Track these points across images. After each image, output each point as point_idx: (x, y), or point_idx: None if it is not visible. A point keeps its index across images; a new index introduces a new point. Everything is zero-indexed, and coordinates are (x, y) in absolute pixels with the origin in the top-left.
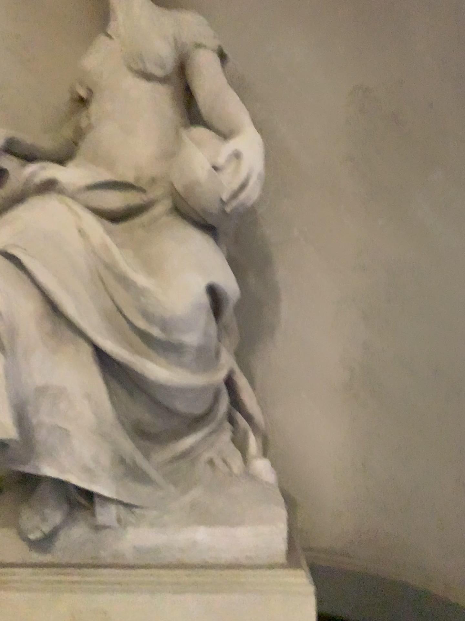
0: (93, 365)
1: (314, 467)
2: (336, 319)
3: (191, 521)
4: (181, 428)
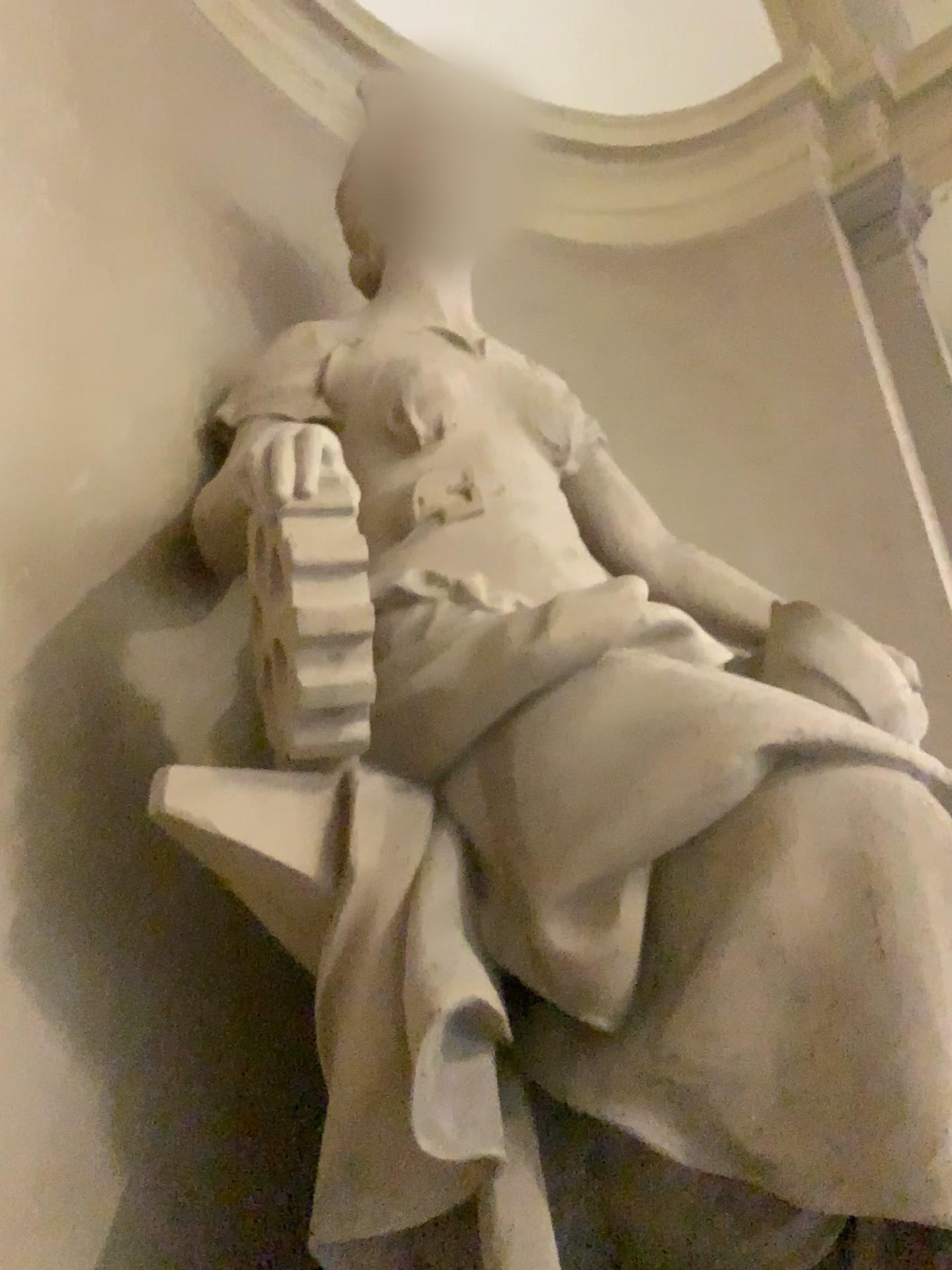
0: None
1: None
2: None
3: None
4: None
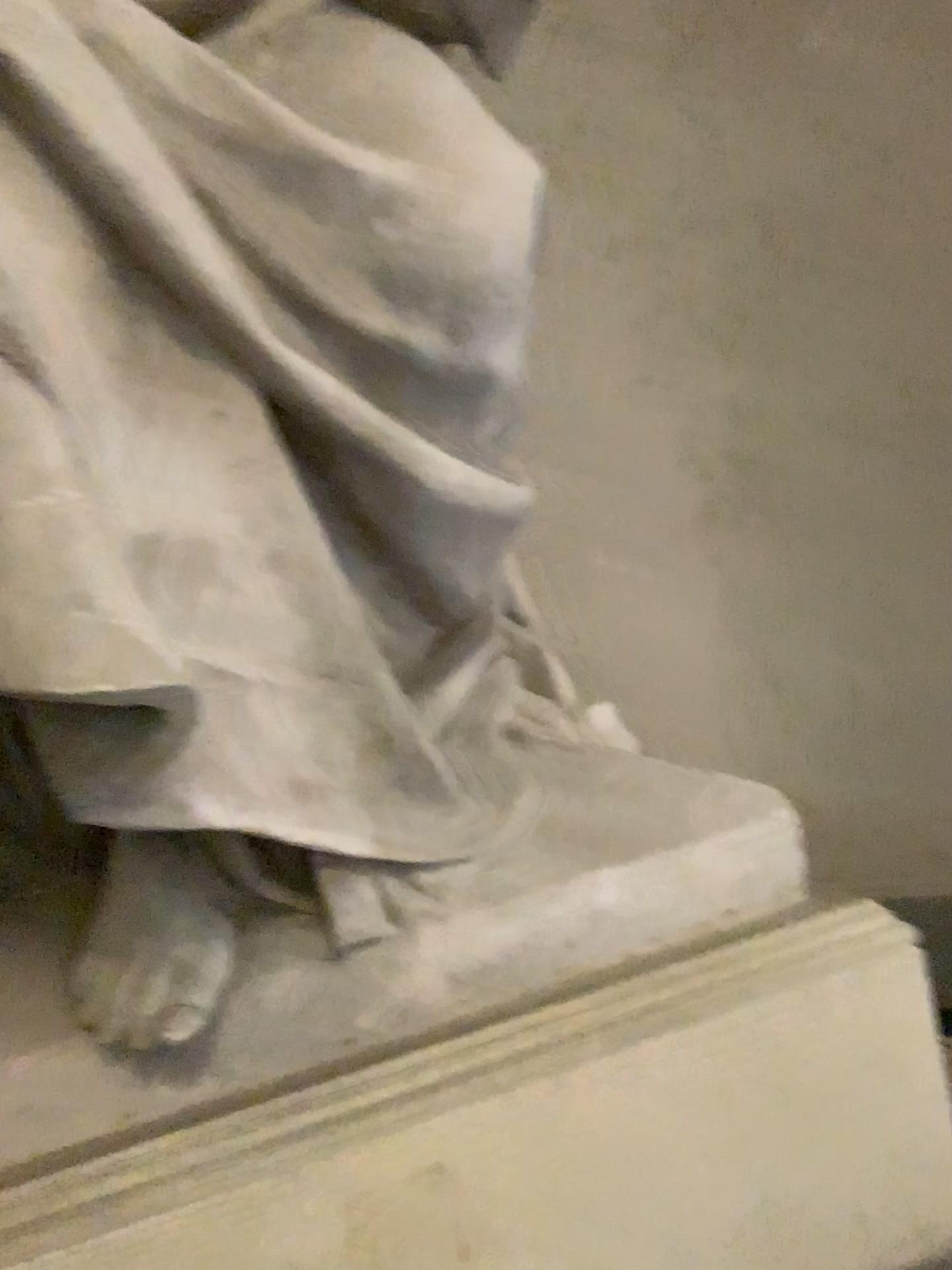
0: (273, 450)
1: (663, 716)
2: (658, 359)
3: (572, 864)
4: (430, 656)
